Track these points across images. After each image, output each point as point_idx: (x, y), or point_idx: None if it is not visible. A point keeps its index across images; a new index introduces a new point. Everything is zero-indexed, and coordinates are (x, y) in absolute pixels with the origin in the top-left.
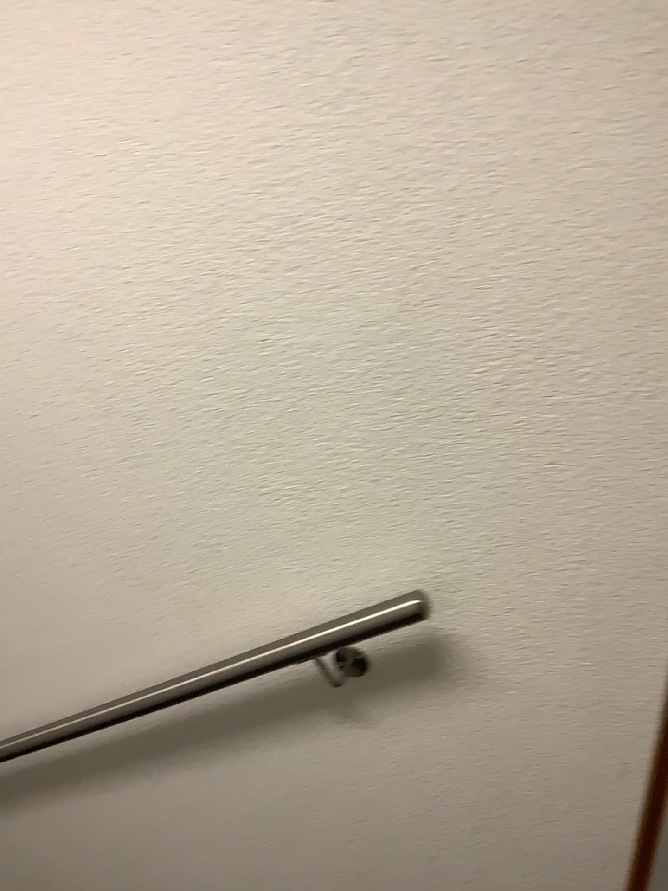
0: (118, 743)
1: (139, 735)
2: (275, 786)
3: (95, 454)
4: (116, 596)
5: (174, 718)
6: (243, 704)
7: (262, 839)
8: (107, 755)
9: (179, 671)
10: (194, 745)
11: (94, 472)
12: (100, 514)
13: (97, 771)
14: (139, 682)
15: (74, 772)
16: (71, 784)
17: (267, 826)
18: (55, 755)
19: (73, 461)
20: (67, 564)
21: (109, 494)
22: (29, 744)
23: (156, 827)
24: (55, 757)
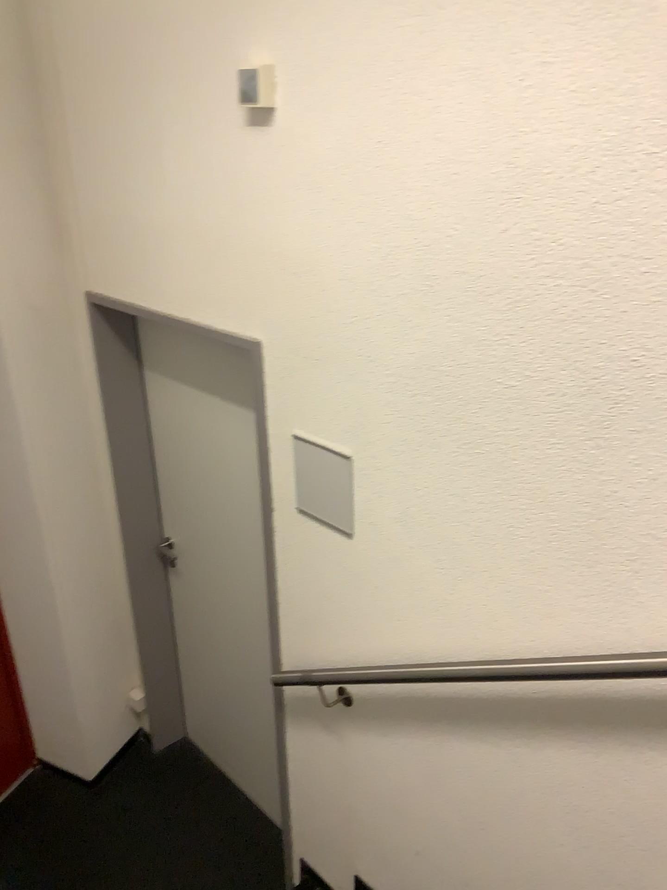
0: (506, 700)
1: (530, 700)
2: (665, 794)
3: (563, 428)
4: (546, 564)
5: (572, 694)
6: (653, 702)
7: (635, 841)
8: (492, 708)
9: (592, 650)
10: (585, 726)
11: (557, 445)
12: (552, 485)
13: (479, 720)
14: (546, 650)
15: (455, 715)
16: (450, 725)
17: (644, 830)
18: (443, 694)
19: (538, 432)
20: (505, 524)
21: (566, 468)
22: (422, 676)
23: (523, 791)
24: (441, 696)
